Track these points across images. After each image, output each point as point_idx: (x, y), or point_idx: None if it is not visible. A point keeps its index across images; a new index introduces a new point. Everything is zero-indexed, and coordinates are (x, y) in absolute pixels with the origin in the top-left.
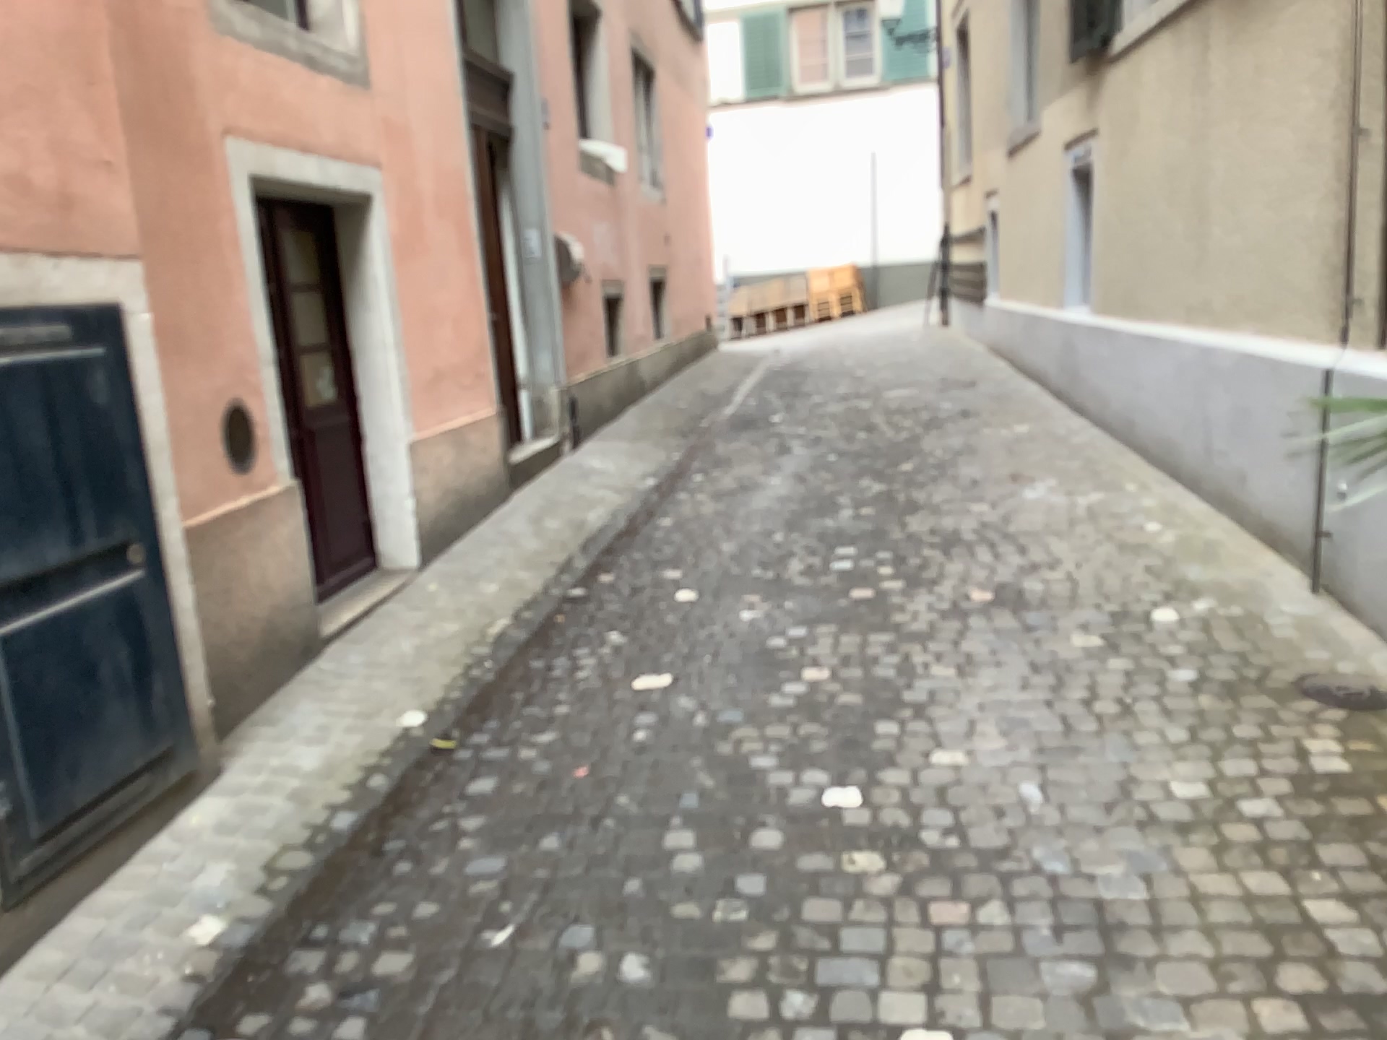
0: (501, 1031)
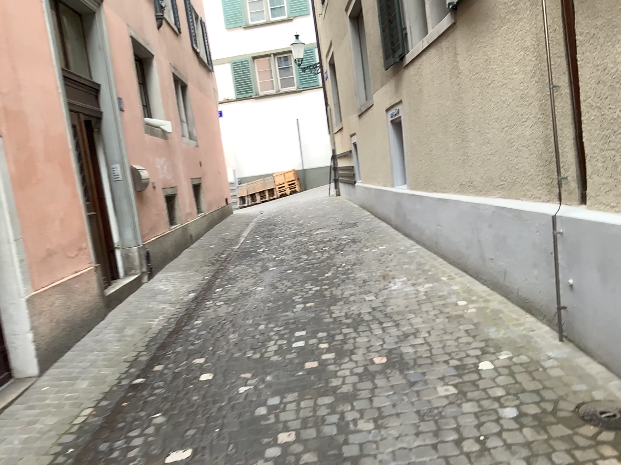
0: None
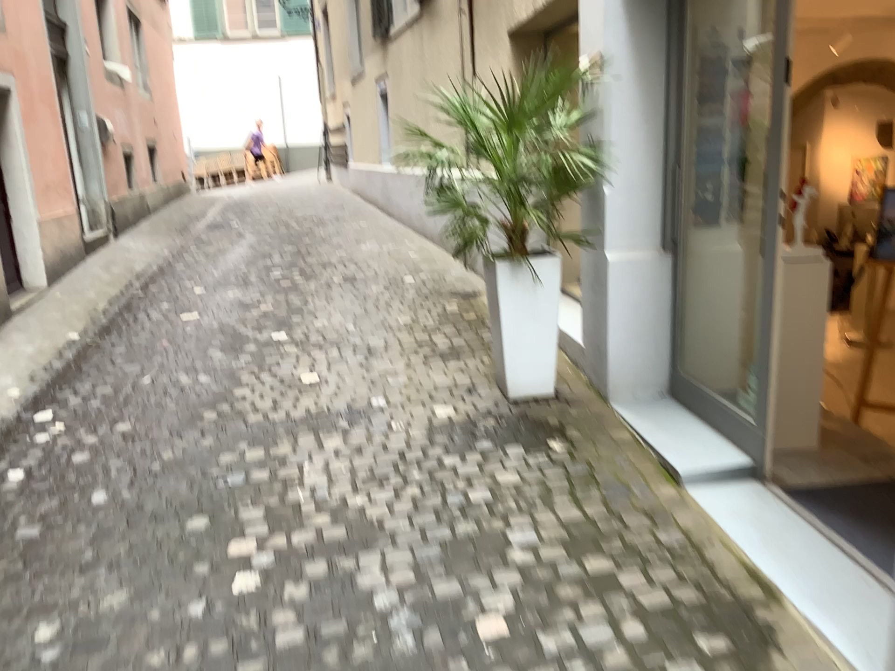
0: (158, 397)
